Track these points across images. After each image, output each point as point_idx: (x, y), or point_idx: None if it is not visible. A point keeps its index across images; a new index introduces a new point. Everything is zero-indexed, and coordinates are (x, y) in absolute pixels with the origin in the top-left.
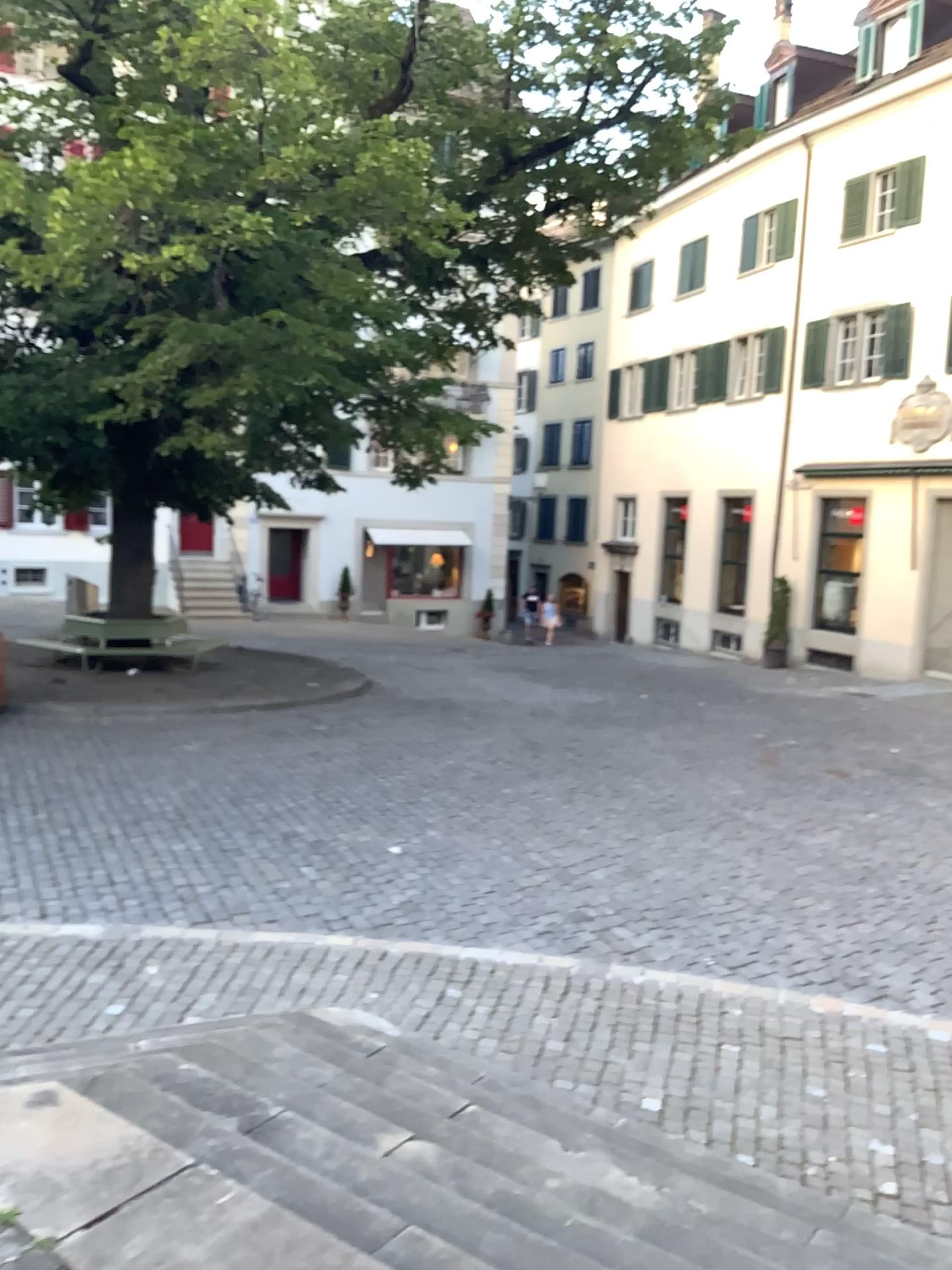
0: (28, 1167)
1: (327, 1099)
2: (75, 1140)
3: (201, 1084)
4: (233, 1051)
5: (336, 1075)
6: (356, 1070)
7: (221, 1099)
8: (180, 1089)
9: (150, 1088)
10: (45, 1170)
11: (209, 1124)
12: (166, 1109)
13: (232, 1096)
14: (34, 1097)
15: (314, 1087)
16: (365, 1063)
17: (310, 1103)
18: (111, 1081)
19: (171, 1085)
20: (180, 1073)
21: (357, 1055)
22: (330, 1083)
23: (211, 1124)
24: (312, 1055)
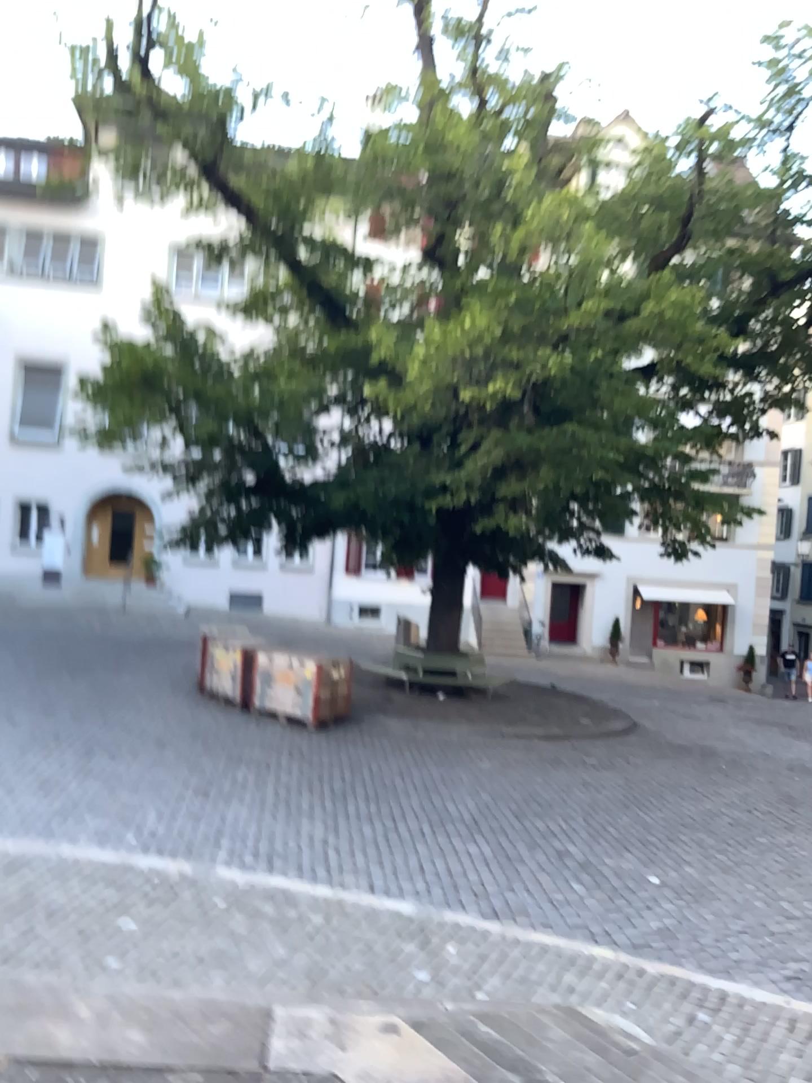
0: (385, 1076)
1: (593, 1082)
2: (414, 1064)
3: (496, 1046)
4: (519, 1027)
5: (600, 1065)
6: (617, 1065)
7: (512, 1061)
8: (482, 1046)
9: (460, 1040)
10: (396, 1080)
11: (504, 1078)
12: (473, 1059)
13: (519, 1061)
14: (386, 1027)
15: (583, 1070)
16: (625, 1062)
17: (579, 1082)
18: (433, 1028)
19: (475, 1042)
20: (481, 1035)
21: (618, 1053)
22: (596, 1071)
23: (505, 1078)
24: (581, 1044)
